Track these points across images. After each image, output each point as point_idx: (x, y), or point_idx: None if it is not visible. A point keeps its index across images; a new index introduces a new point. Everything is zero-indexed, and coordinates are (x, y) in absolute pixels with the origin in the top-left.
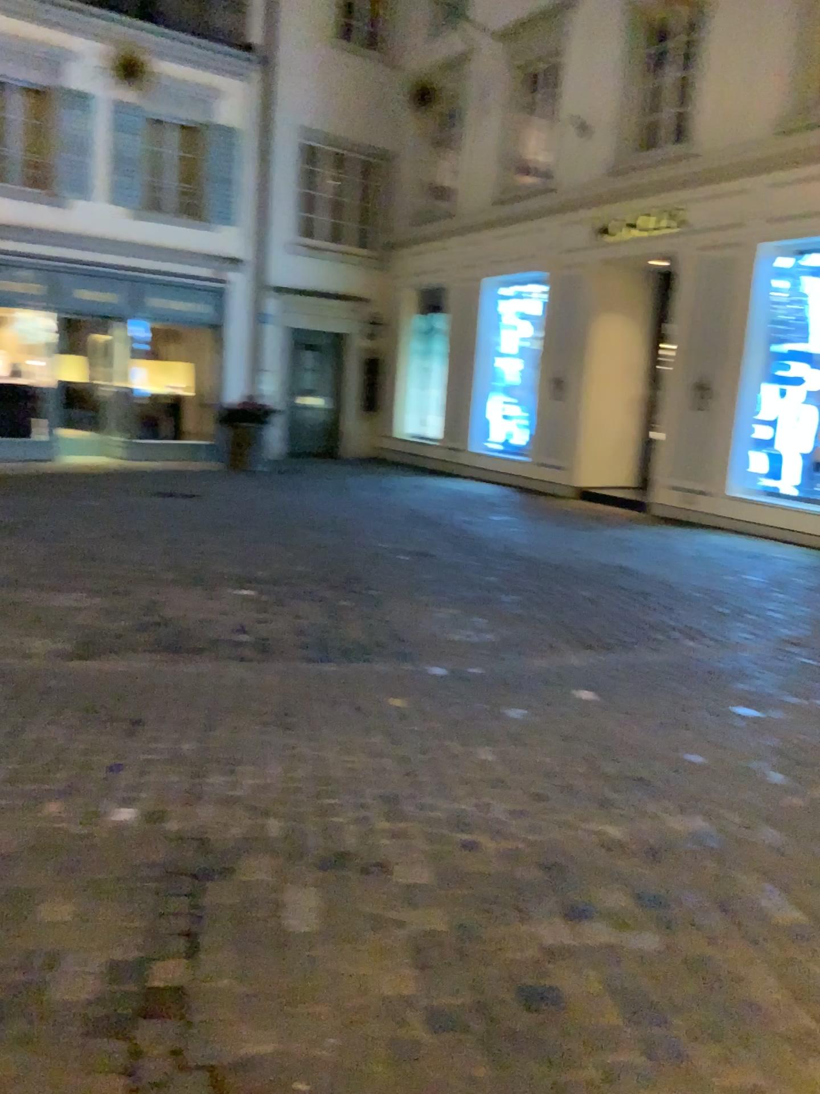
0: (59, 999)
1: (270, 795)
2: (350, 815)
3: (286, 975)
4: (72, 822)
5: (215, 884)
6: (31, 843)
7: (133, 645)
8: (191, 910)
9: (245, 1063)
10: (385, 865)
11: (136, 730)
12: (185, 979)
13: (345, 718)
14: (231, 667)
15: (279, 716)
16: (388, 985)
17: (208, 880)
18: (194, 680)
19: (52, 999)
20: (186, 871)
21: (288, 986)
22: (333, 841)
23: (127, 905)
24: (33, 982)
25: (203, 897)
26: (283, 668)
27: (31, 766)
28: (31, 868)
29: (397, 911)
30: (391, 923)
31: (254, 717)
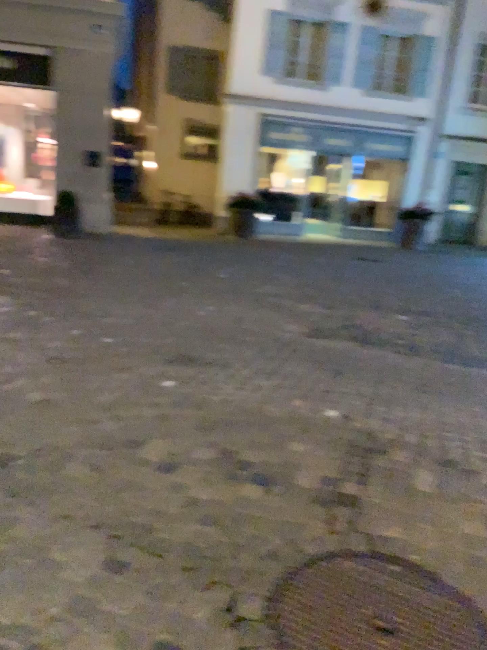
0: (299, 484)
1: (410, 422)
2: (456, 442)
3: (411, 507)
4: (307, 411)
5: (377, 456)
6: (288, 416)
7: (341, 334)
8: (364, 464)
9: (387, 538)
10: (474, 471)
11: (340, 376)
12: (359, 493)
13: (459, 393)
14: (393, 354)
15: (419, 384)
16: (468, 528)
17: (373, 453)
18: (372, 357)
19: (297, 483)
20: (362, 446)
21: (412, 512)
22: (444, 452)
23: (332, 454)
24: (288, 473)
25: (370, 460)
26: (423, 361)
27: (289, 382)
28: (288, 426)
29: (479, 495)
30: (474, 500)
31: (404, 382)
